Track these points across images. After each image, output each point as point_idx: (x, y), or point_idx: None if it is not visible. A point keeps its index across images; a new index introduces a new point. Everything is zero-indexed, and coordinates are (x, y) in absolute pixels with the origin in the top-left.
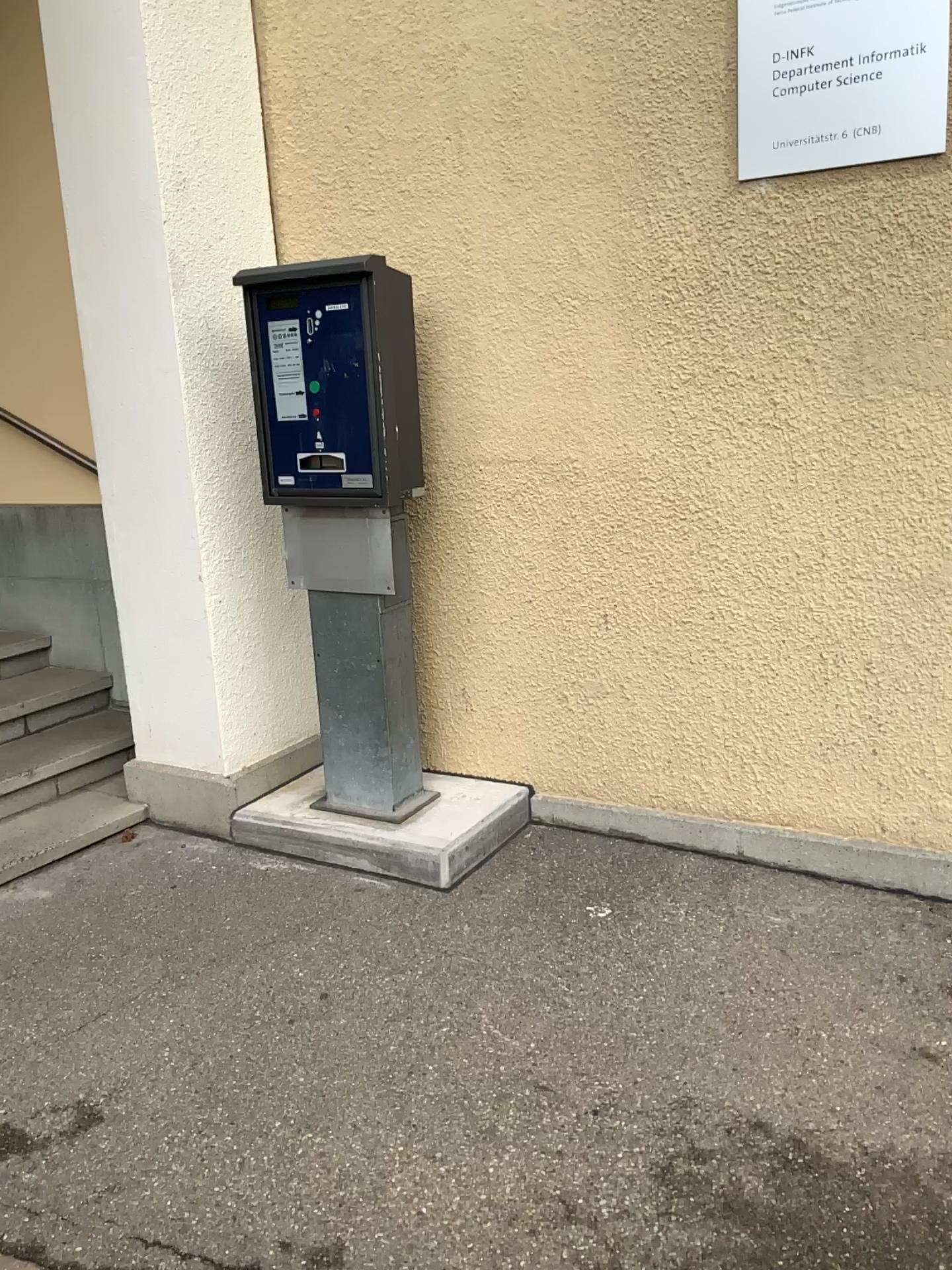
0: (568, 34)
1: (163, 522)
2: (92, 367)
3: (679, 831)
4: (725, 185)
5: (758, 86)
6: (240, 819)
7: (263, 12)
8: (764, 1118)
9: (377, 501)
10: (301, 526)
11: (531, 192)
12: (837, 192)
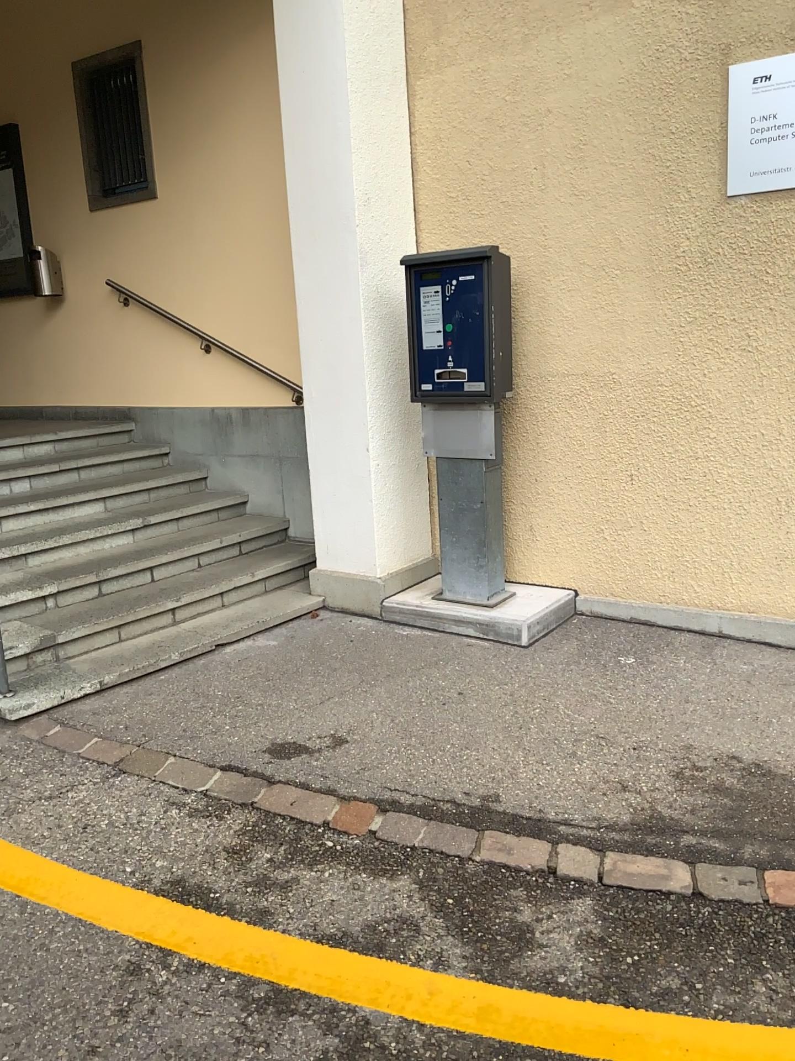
0: (616, 105)
1: (345, 413)
2: (302, 315)
3: (677, 617)
4: (717, 199)
5: (739, 138)
6: (387, 605)
7: (415, 90)
8: (735, 752)
9: (487, 399)
10: (436, 415)
11: (588, 203)
12: (789, 204)
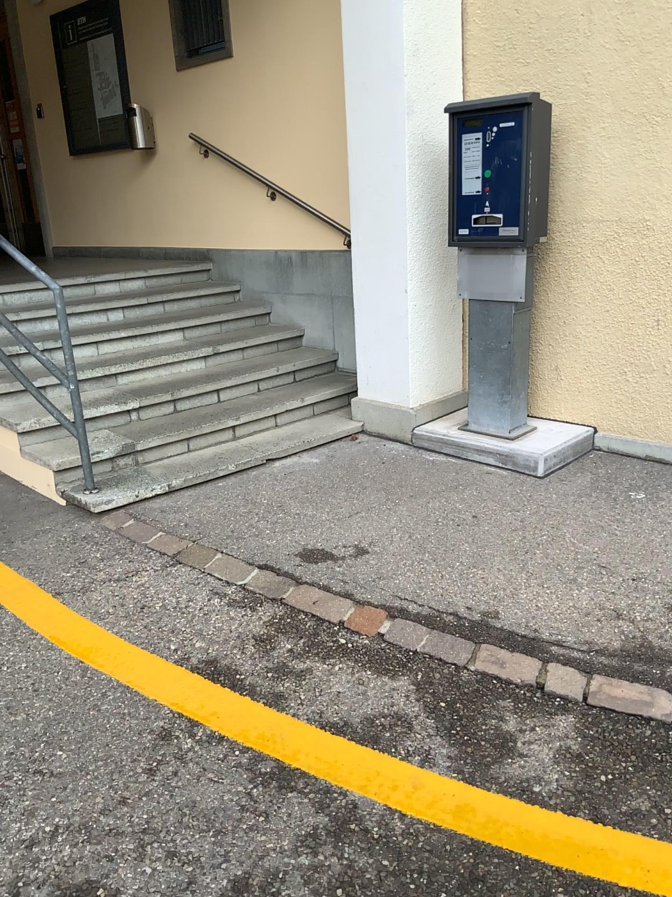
0: None
1: (387, 257)
2: (352, 165)
3: None
4: None
5: None
6: (418, 432)
7: None
8: None
9: (519, 245)
10: (471, 259)
11: (634, 49)
12: None
